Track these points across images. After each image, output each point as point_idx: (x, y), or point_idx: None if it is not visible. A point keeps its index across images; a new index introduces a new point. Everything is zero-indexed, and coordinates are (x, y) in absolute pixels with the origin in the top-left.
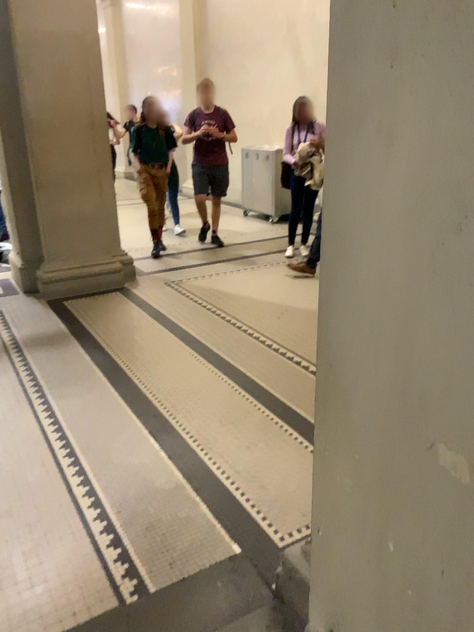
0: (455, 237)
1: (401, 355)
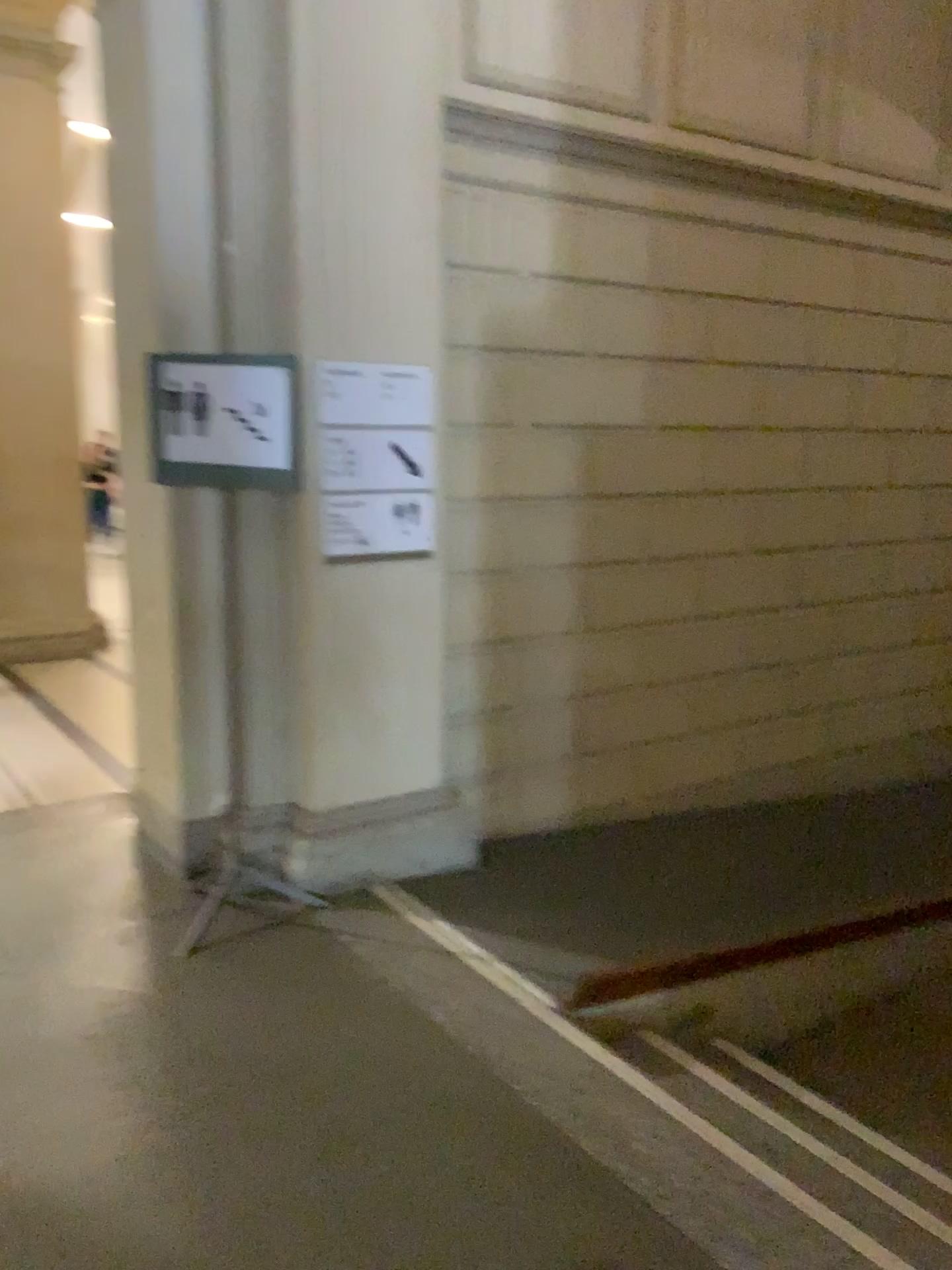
0: (157, 493)
1: (153, 552)
